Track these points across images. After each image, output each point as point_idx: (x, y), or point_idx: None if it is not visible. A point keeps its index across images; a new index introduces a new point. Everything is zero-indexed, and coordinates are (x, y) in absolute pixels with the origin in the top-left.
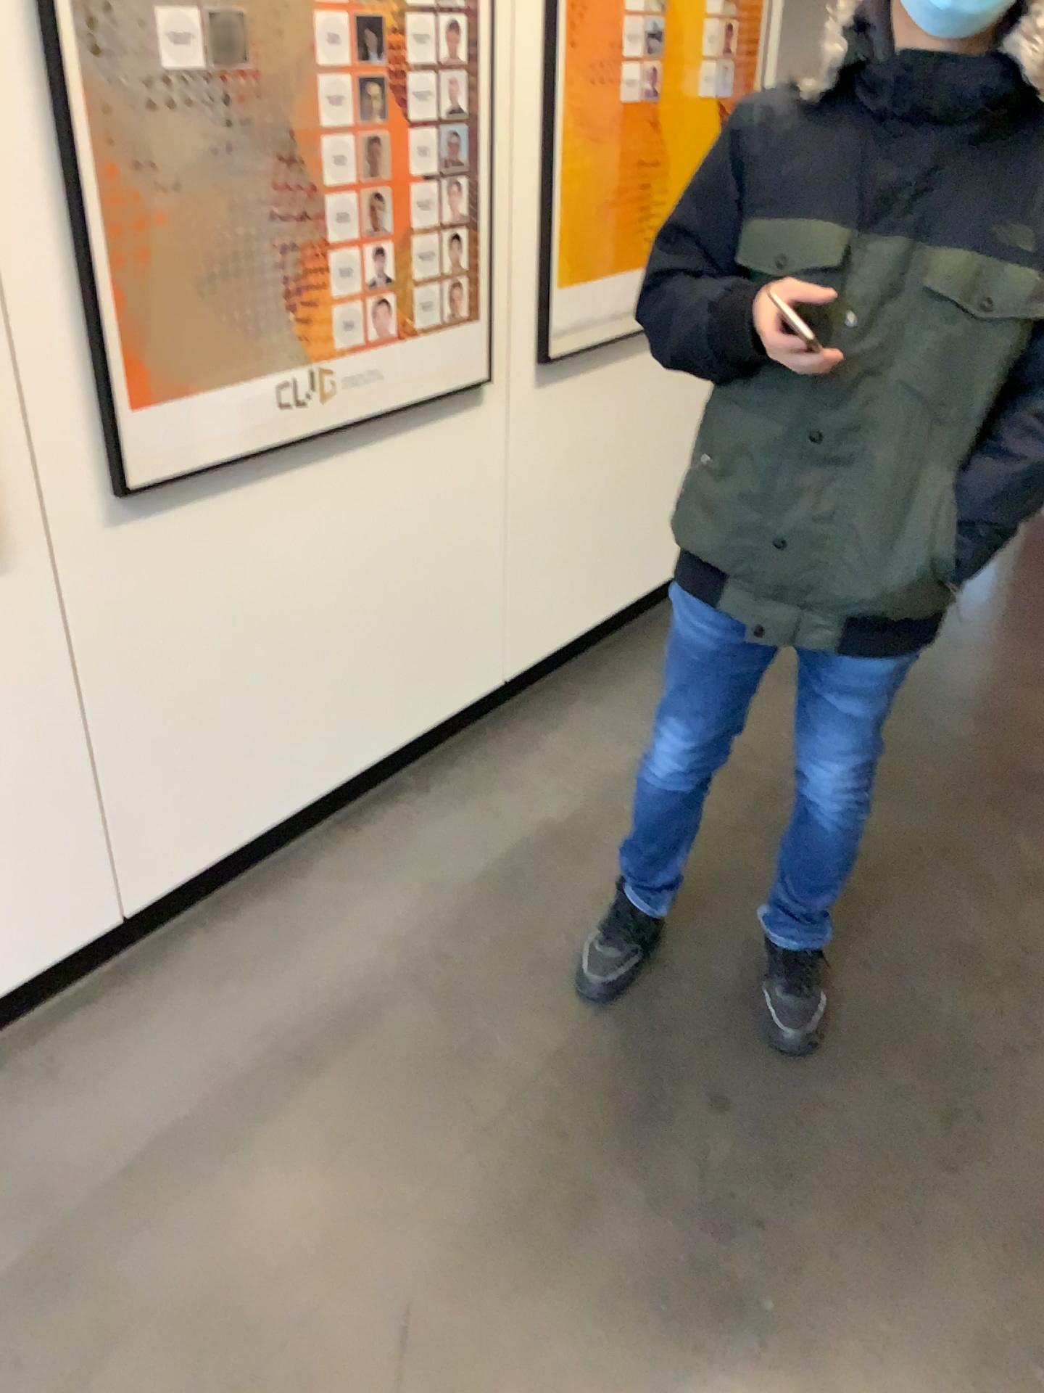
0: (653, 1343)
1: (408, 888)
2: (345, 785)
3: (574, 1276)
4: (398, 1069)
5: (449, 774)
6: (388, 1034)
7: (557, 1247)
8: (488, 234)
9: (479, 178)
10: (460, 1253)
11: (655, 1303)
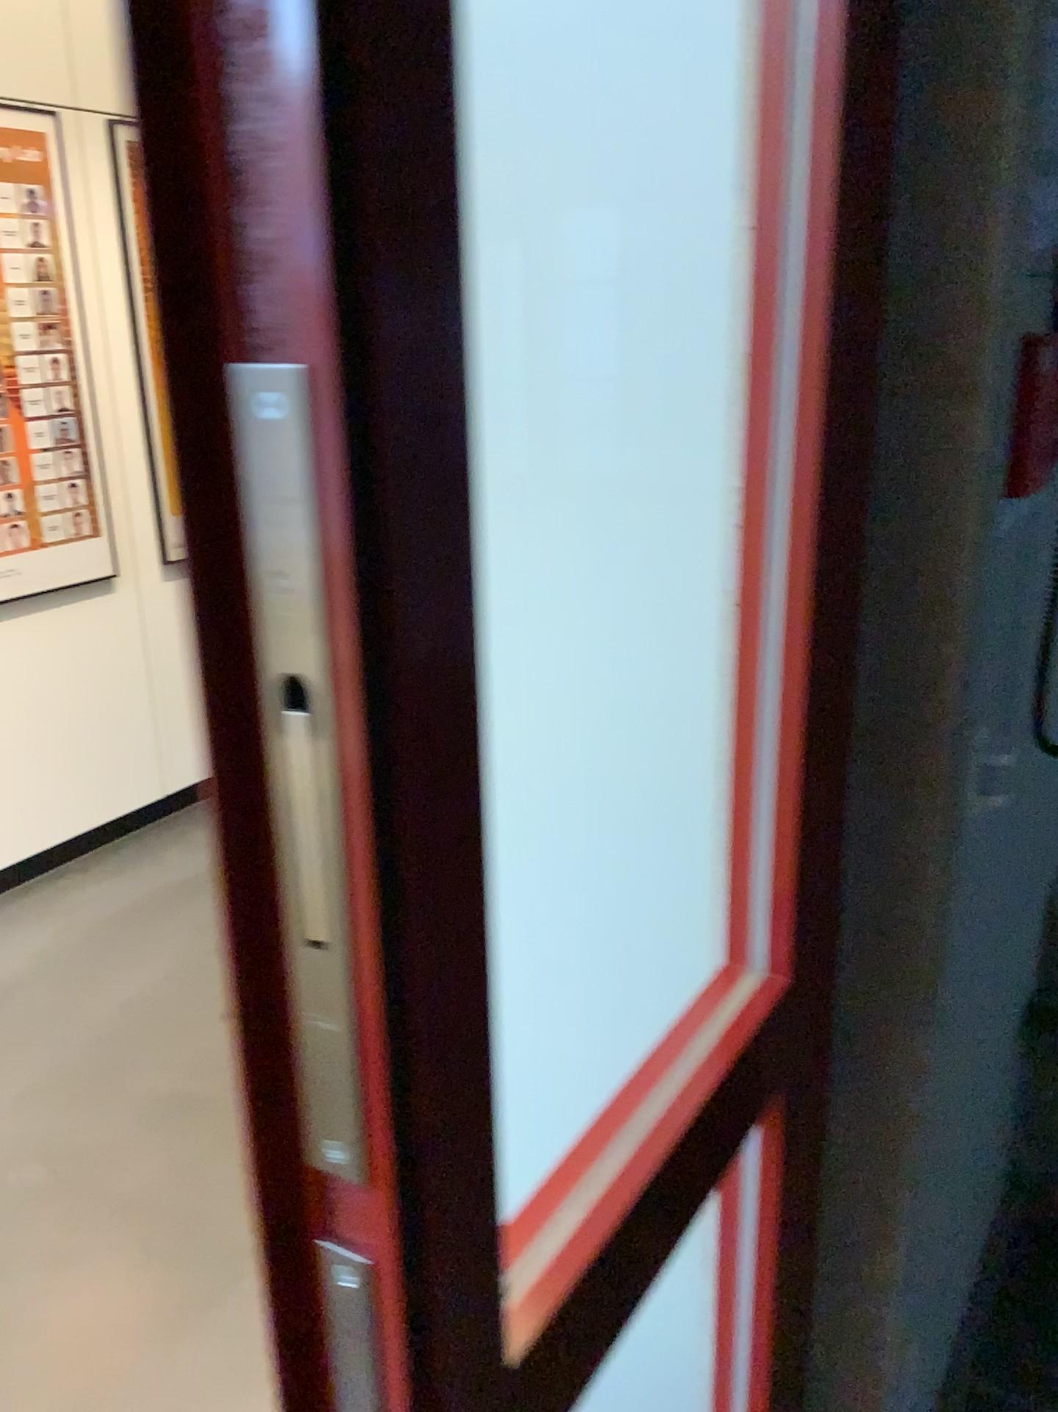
0: (113, 1124)
1: (51, 924)
2: (19, 863)
3: (75, 1099)
4: (2, 1015)
5: (108, 858)
6: (3, 998)
7: (70, 1087)
8: (104, 482)
9: (93, 448)
10: (5, 1094)
11: (122, 1107)
